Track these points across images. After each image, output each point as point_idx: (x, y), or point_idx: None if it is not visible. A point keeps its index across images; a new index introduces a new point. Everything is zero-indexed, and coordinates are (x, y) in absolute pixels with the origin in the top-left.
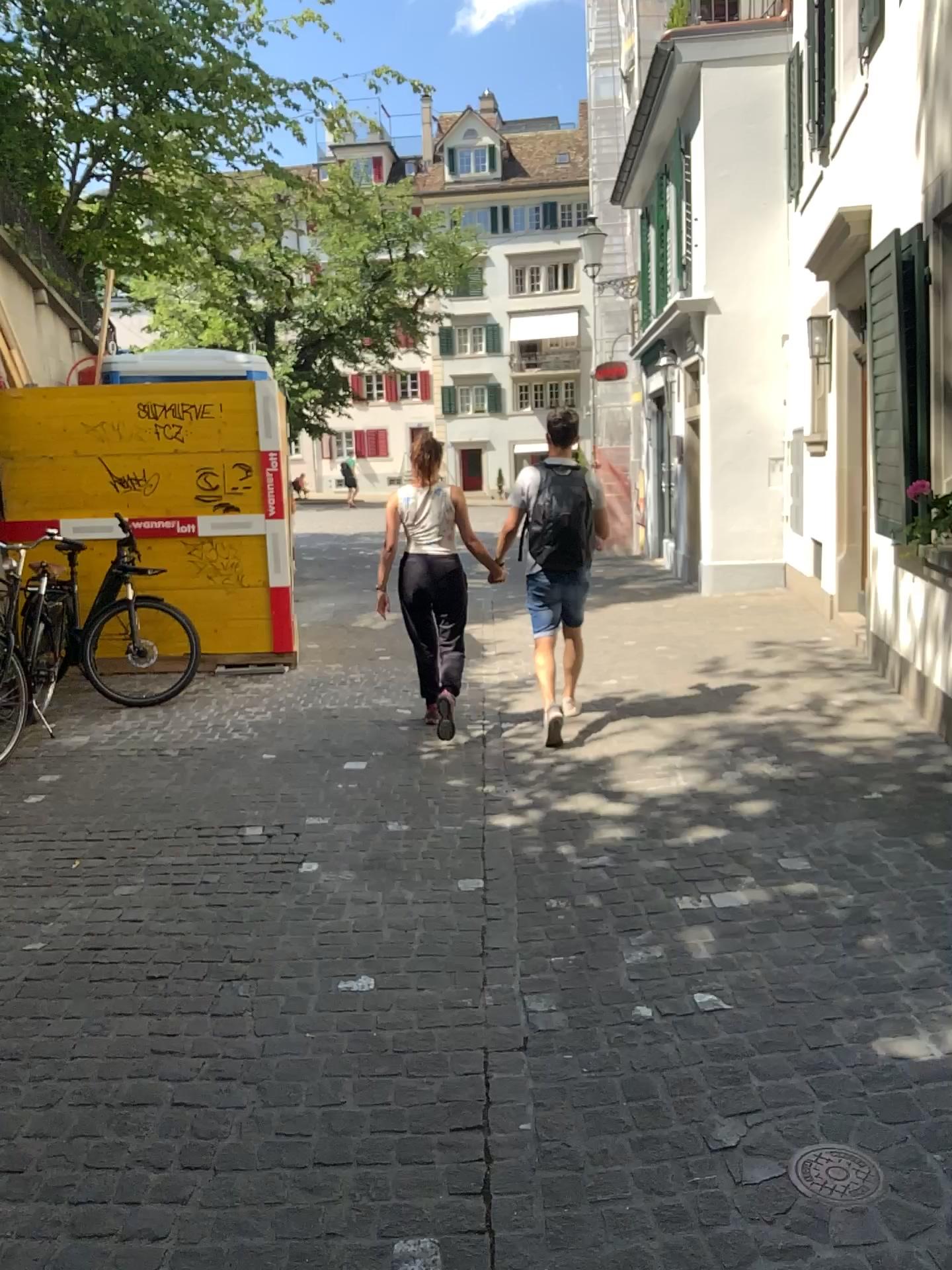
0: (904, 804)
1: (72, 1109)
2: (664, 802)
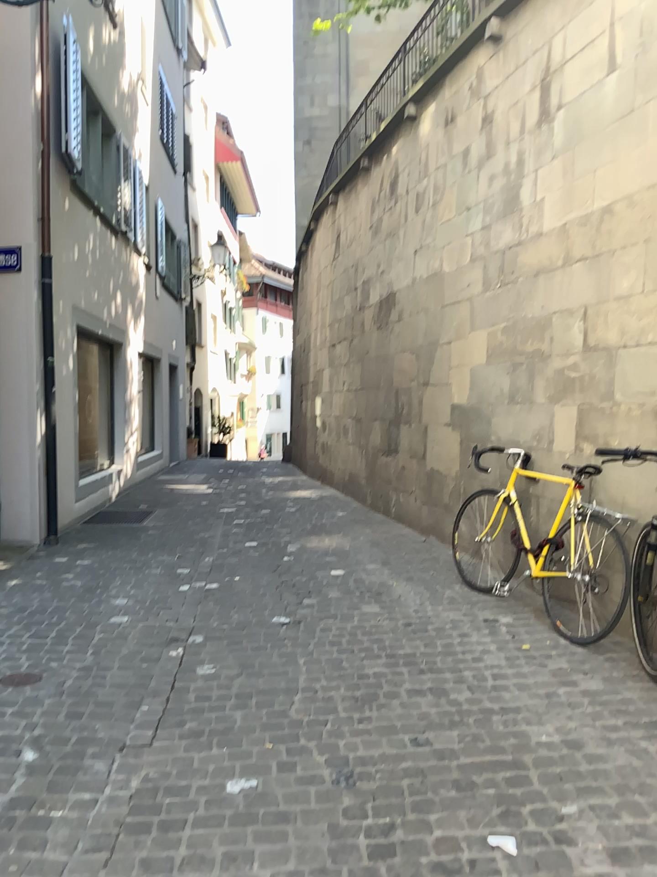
0: None
1: (389, 701)
2: None
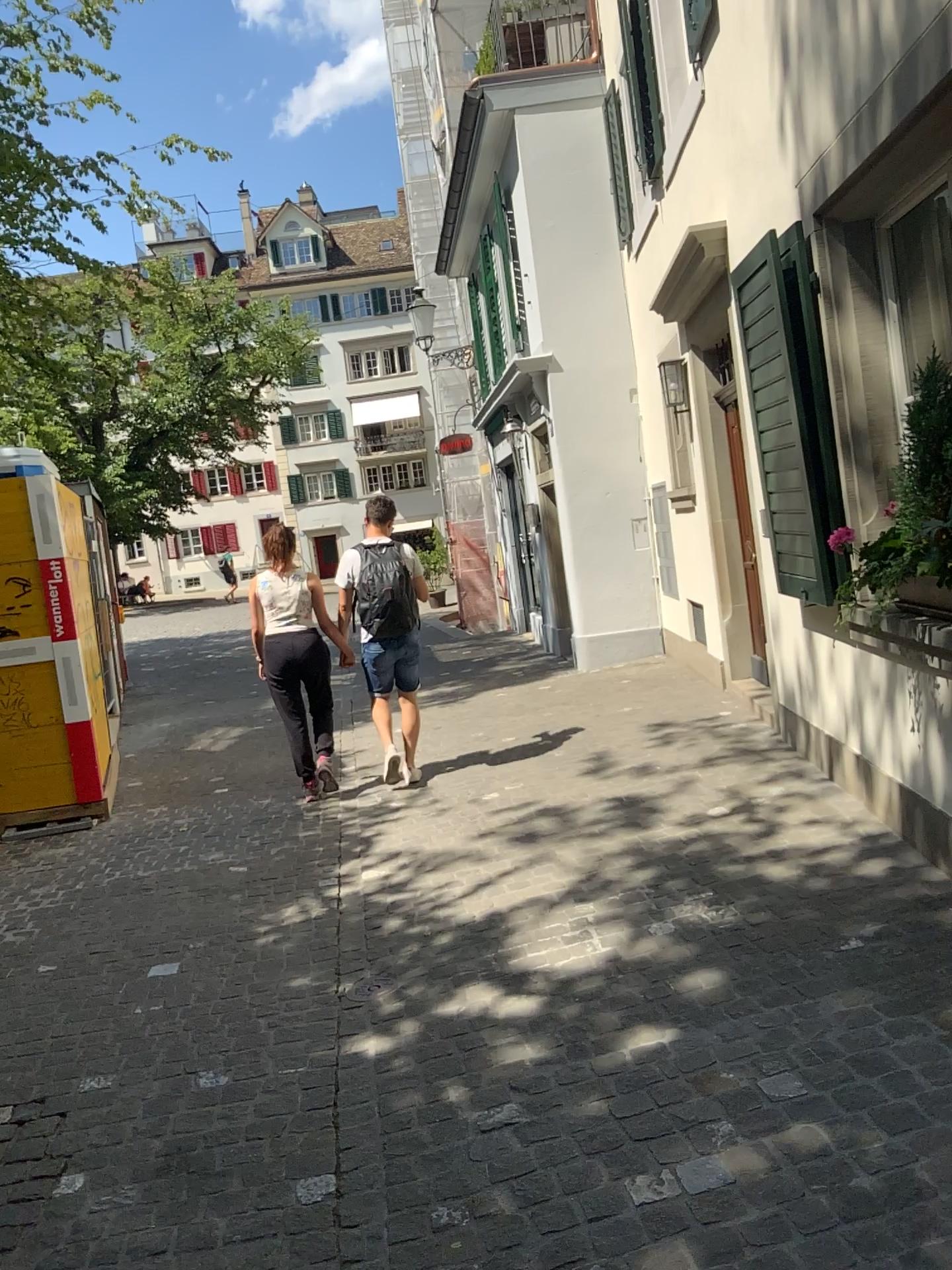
0: (900, 957)
1: None
2: (579, 982)
